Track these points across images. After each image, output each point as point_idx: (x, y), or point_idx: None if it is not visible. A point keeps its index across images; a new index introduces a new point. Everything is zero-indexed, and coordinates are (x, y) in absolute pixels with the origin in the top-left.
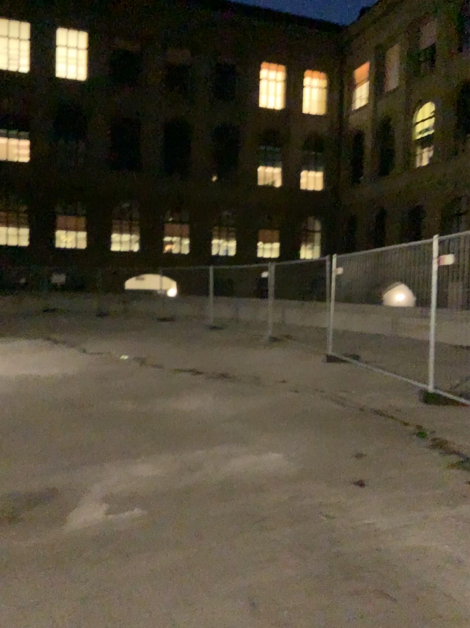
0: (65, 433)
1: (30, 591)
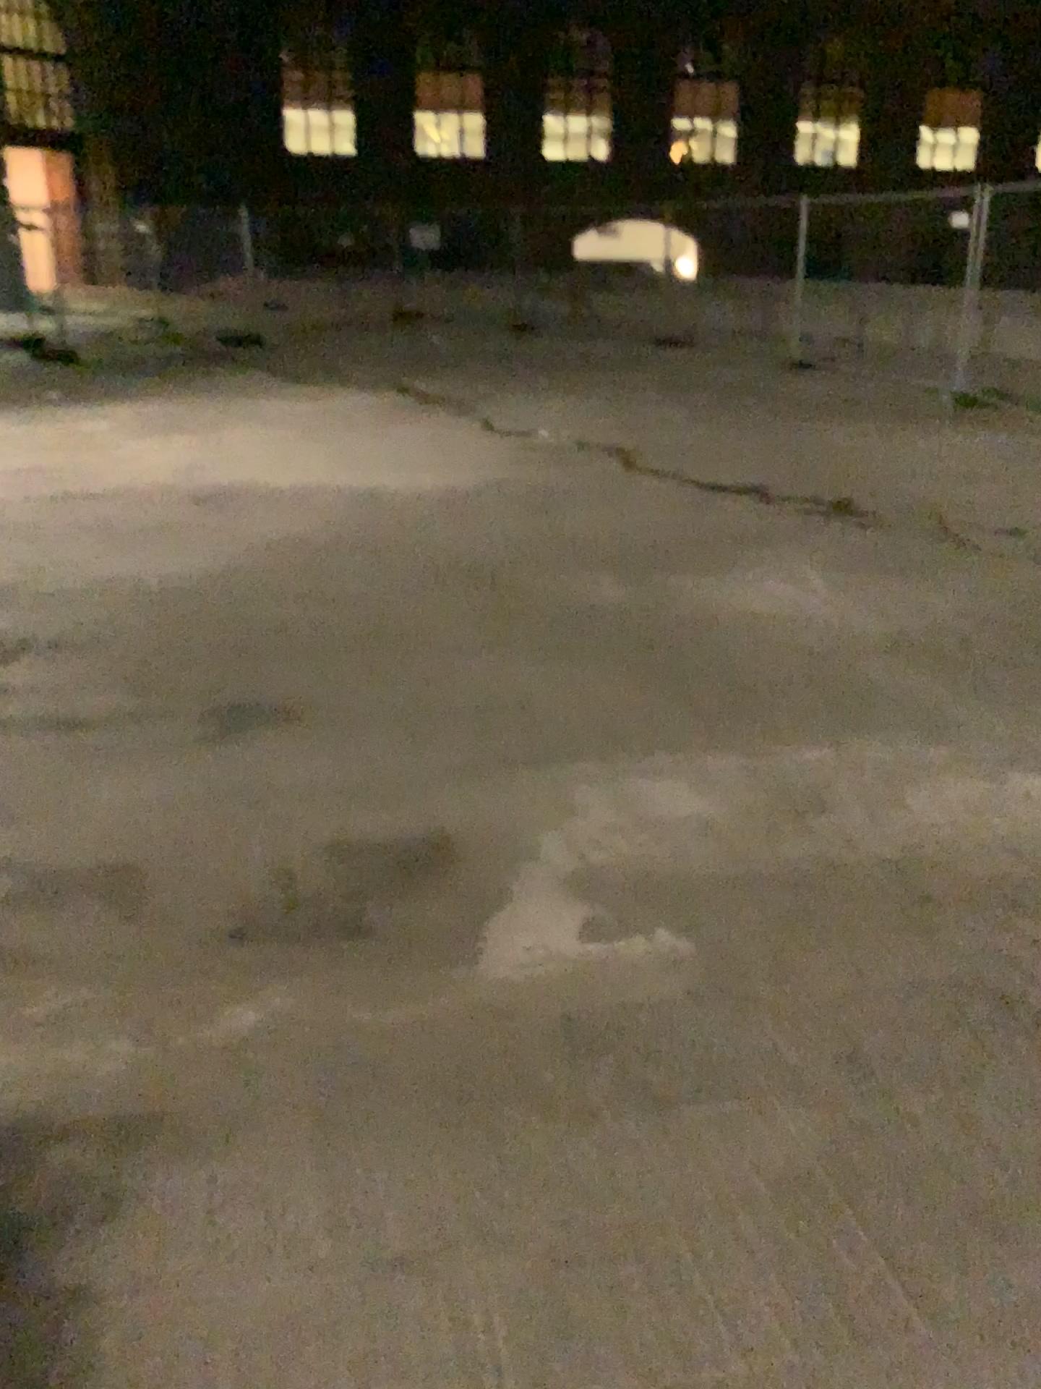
0: (471, 658)
1: (403, 1210)
